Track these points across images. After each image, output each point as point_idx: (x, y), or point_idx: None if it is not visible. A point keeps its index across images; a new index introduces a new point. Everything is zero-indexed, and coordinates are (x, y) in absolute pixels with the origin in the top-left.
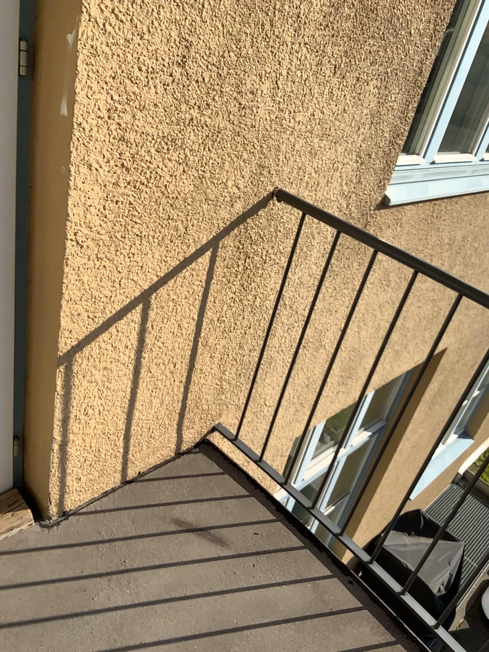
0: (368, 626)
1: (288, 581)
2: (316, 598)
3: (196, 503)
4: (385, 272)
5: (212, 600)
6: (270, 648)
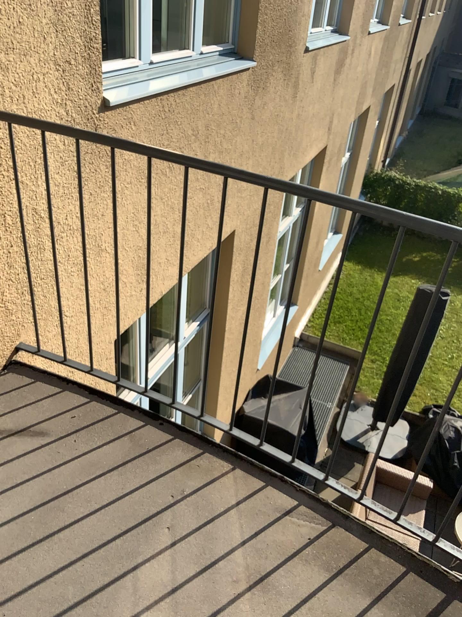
0: (181, 449)
1: (110, 441)
2: (135, 445)
3: (16, 413)
4: (140, 171)
5: (44, 479)
6: (101, 494)
